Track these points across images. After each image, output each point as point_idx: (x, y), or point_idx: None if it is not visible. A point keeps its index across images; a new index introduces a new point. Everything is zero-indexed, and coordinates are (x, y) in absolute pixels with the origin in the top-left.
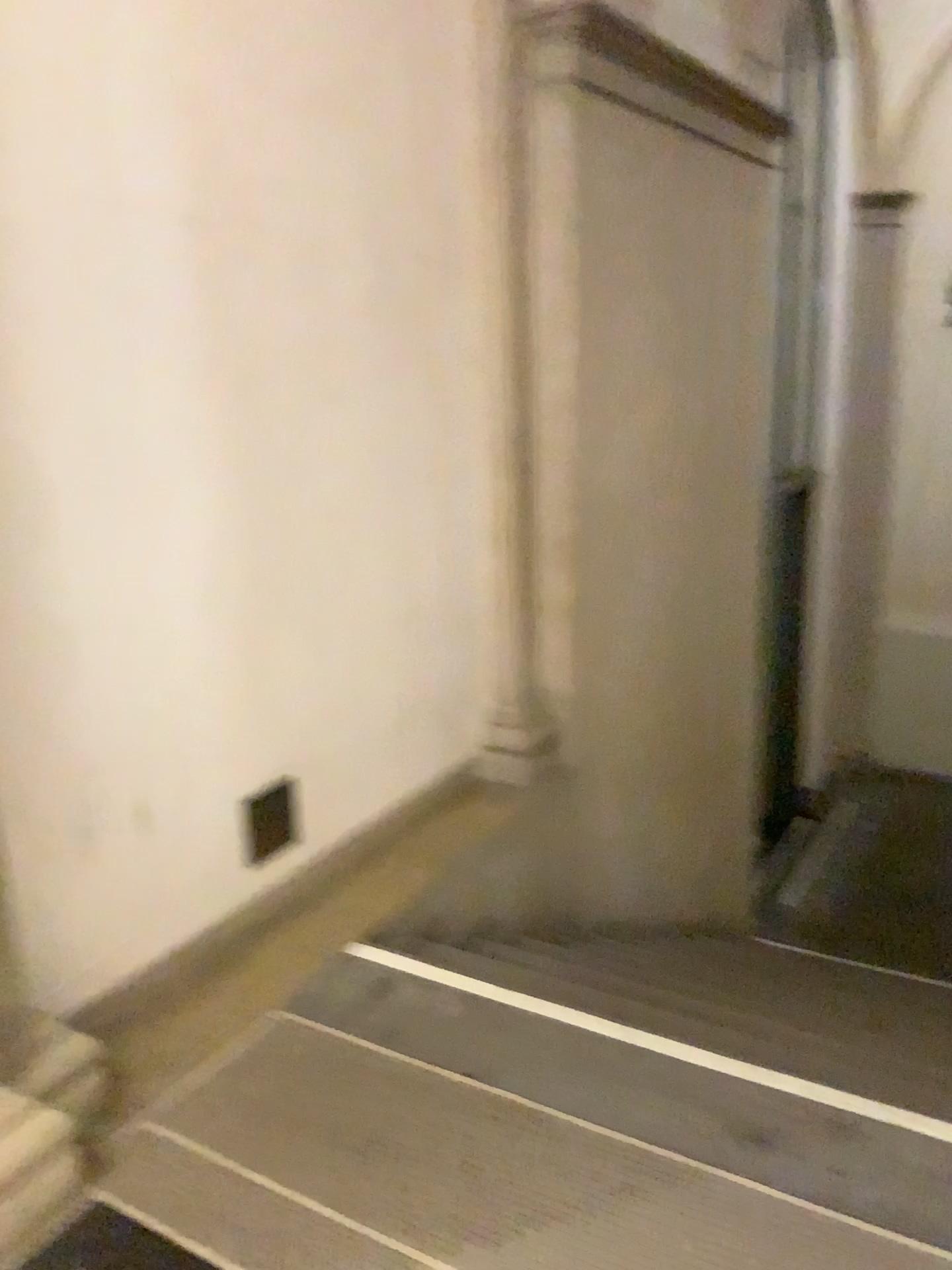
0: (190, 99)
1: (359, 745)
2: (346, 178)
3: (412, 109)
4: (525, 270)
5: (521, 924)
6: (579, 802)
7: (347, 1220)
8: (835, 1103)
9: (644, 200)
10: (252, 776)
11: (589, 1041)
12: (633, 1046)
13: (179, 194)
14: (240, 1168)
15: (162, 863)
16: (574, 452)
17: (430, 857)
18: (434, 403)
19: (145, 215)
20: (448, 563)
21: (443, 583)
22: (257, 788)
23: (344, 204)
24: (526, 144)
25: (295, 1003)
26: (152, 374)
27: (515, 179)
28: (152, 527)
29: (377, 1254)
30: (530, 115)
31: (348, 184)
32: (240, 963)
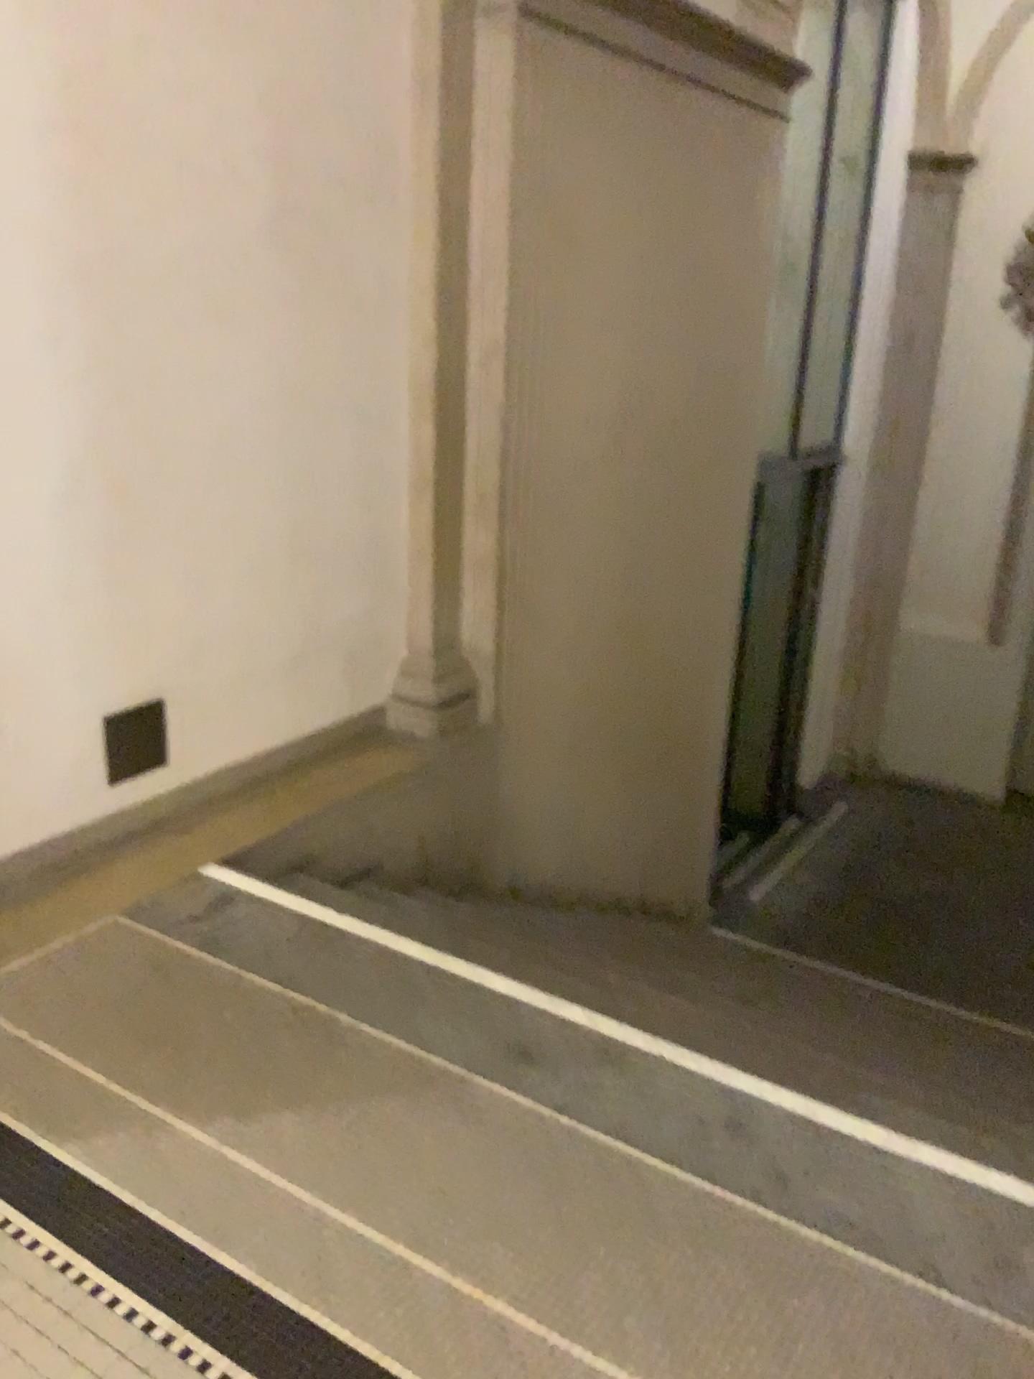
0: (64, 7)
1: (242, 678)
2: (248, 99)
3: (333, 31)
4: (458, 209)
5: (411, 874)
6: (488, 761)
7: (106, 1085)
8: (597, 1032)
9: (601, 144)
10: (115, 695)
11: (391, 963)
12: (430, 970)
13: (48, 104)
14: (25, 1037)
15: (9, 766)
16: (501, 403)
17: (311, 797)
18: (347, 341)
19: (7, 123)
20: (357, 507)
21: (350, 526)
22: (120, 707)
23: (245, 125)
24: (465, 76)
25: (127, 910)
26: (11, 284)
27: (451, 112)
28: (6, 437)
29: (124, 1114)
30: (470, 45)
31: (251, 106)
32: (91, 873)
